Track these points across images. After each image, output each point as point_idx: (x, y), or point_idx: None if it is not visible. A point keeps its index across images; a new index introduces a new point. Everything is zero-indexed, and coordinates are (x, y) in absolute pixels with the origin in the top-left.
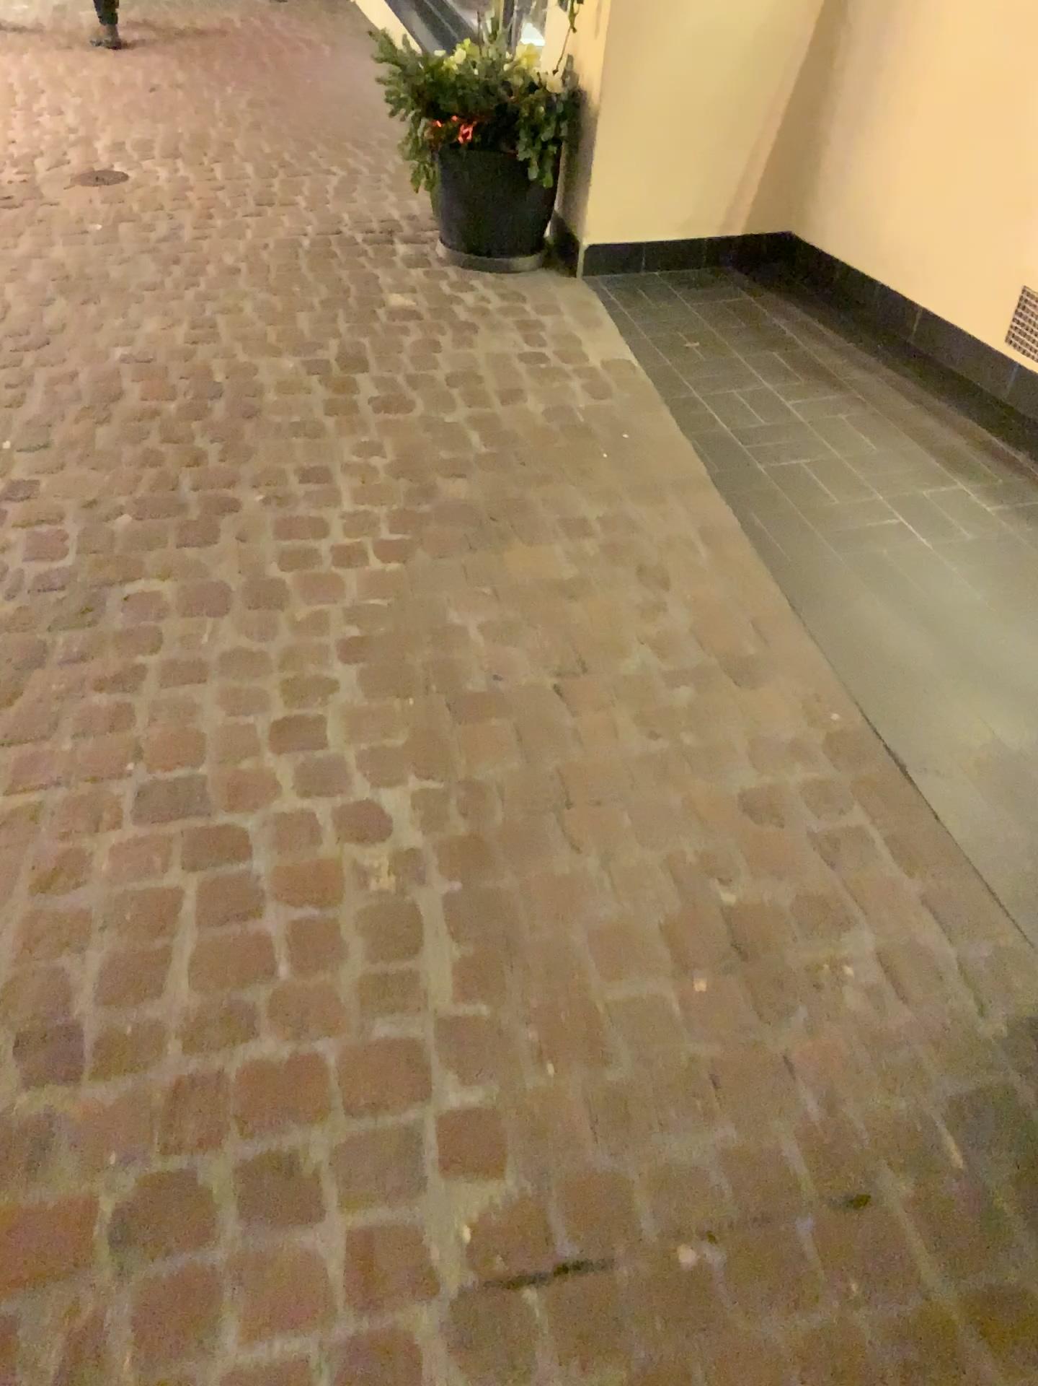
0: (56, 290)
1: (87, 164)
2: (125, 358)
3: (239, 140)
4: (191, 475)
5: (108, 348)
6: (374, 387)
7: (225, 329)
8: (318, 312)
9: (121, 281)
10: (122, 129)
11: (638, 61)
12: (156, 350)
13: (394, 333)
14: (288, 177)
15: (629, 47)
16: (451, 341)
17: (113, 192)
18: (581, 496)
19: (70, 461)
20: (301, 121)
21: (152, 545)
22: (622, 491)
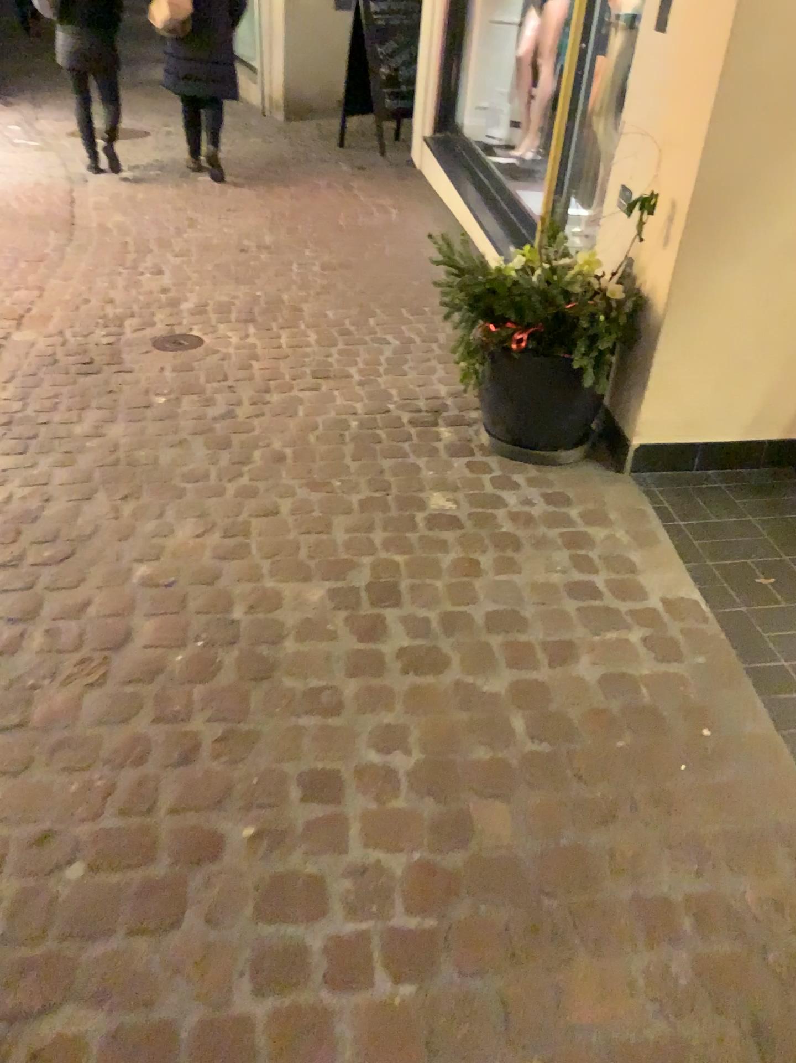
0: (99, 479)
1: (169, 328)
2: (143, 581)
3: (307, 302)
4: (172, 788)
5: (129, 564)
6: (405, 636)
7: (255, 538)
8: (355, 517)
9: (166, 467)
10: (209, 291)
11: (709, 273)
12: (178, 569)
13: (431, 550)
14: (346, 343)
15: (701, 260)
16: (494, 562)
17: (184, 359)
18: (658, 852)
19: (37, 754)
20: (365, 284)
21: (93, 933)
22: (711, 845)
